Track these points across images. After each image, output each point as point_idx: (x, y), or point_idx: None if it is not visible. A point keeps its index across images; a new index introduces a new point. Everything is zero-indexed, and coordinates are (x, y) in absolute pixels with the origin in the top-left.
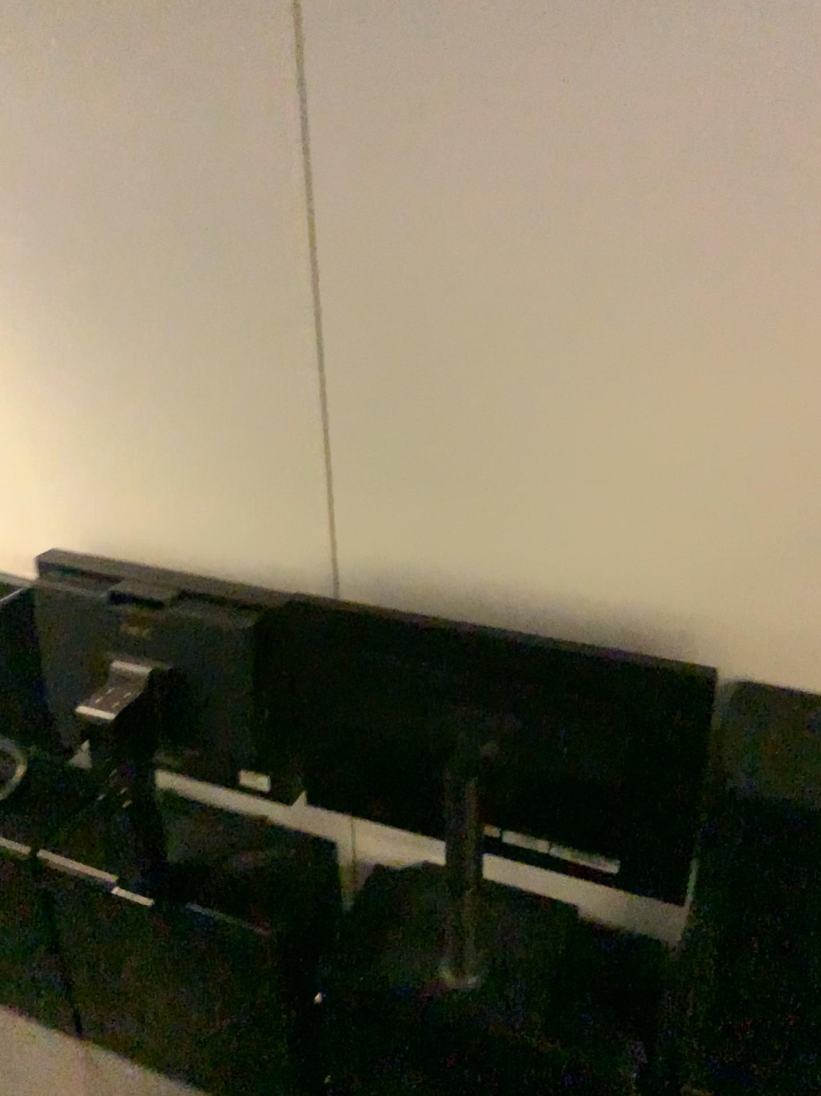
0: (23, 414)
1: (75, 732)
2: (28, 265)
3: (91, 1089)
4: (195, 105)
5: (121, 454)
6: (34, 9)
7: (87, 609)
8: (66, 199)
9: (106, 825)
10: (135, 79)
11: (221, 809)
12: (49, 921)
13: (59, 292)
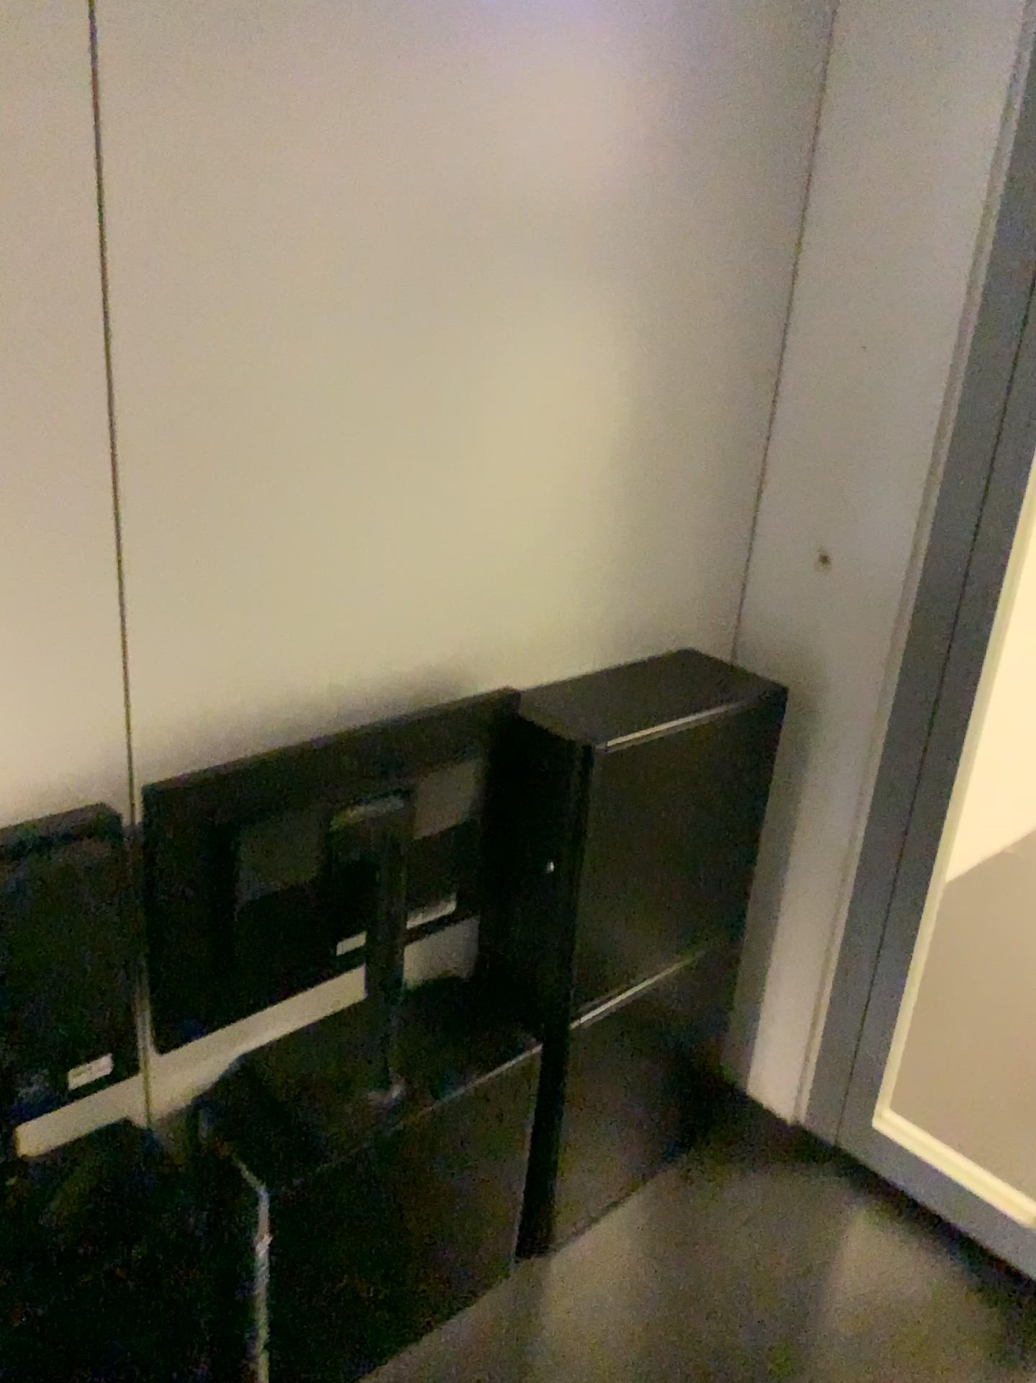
0: None
1: None
2: None
3: None
4: None
5: None
6: None
7: None
8: None
9: None
10: None
11: None
12: None
13: None
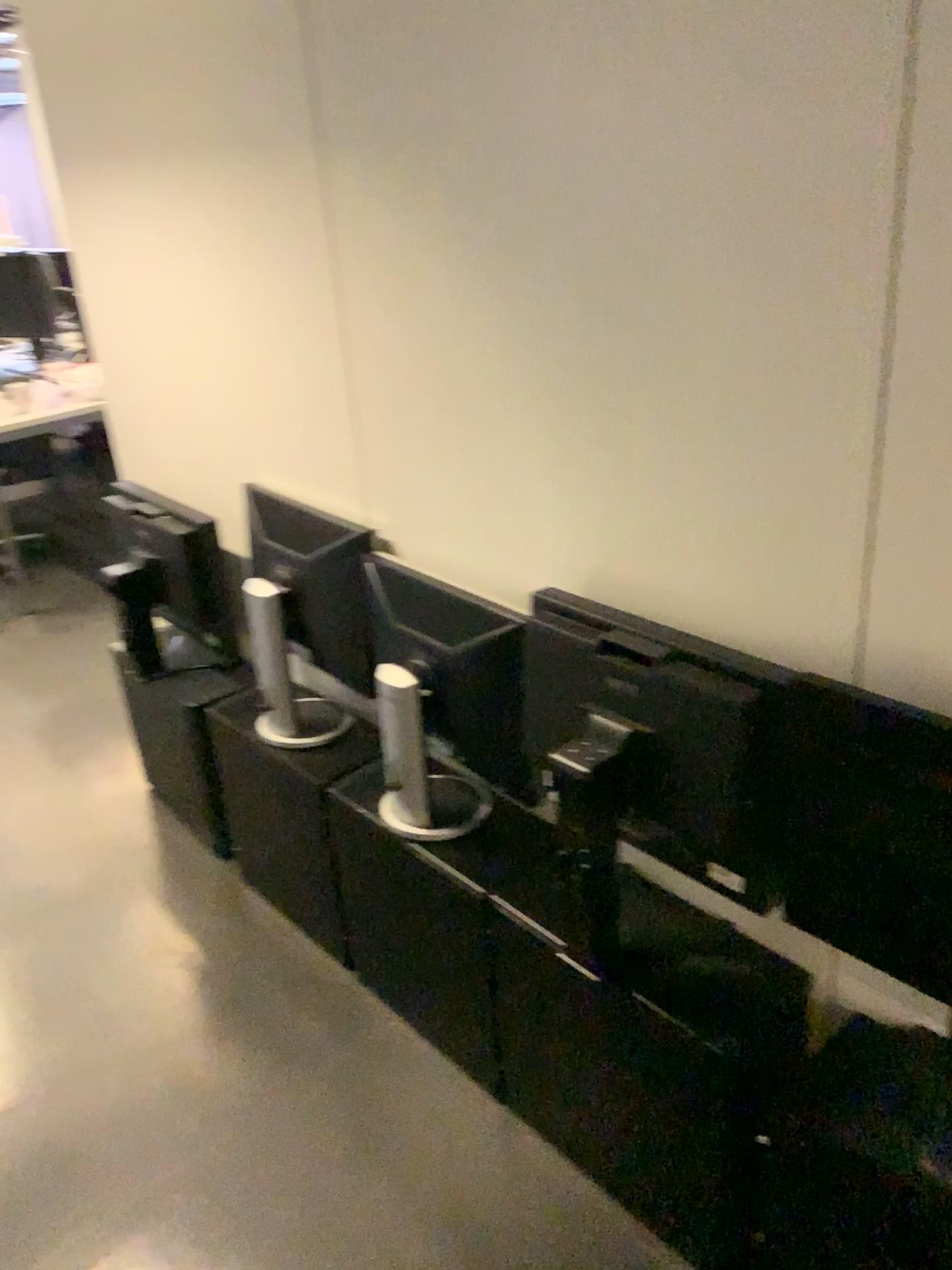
0: (546, 440)
1: (547, 783)
2: (576, 281)
3: (508, 1157)
4: (788, 98)
5: (640, 492)
6: (626, 3)
7: (579, 655)
8: (626, 209)
9: (564, 888)
10: (724, 72)
11: (688, 903)
12: (493, 971)
13: (603, 311)
